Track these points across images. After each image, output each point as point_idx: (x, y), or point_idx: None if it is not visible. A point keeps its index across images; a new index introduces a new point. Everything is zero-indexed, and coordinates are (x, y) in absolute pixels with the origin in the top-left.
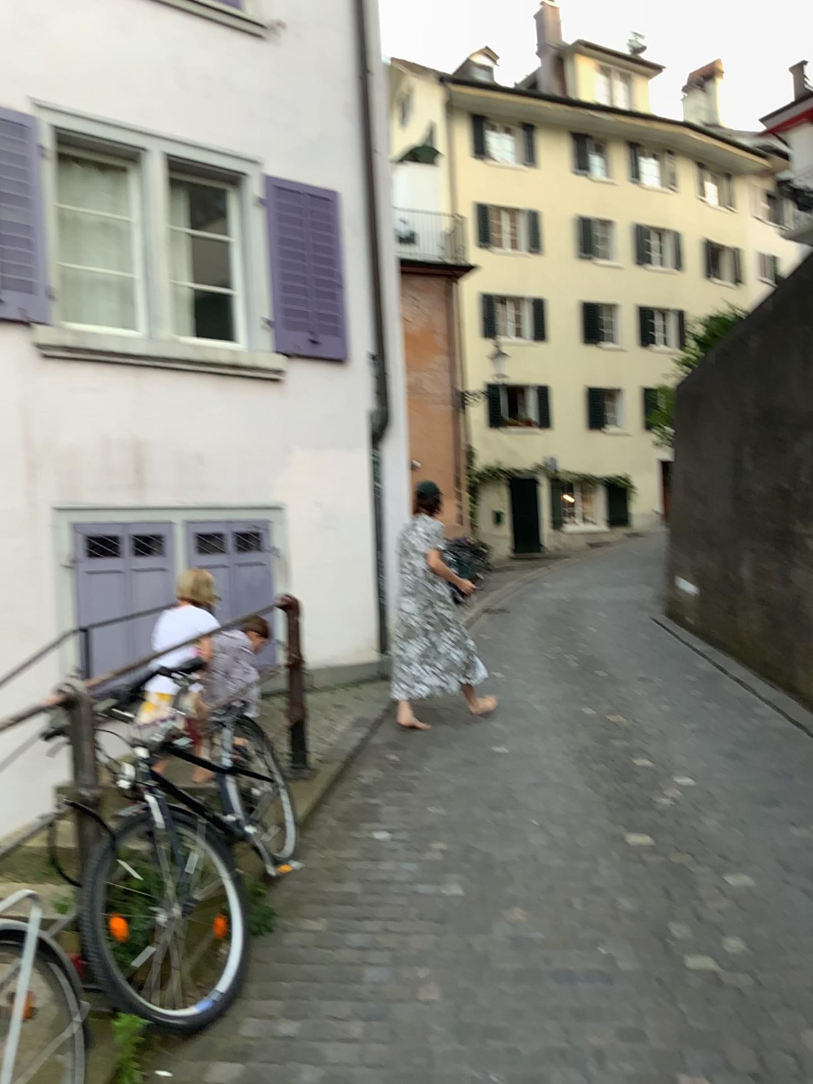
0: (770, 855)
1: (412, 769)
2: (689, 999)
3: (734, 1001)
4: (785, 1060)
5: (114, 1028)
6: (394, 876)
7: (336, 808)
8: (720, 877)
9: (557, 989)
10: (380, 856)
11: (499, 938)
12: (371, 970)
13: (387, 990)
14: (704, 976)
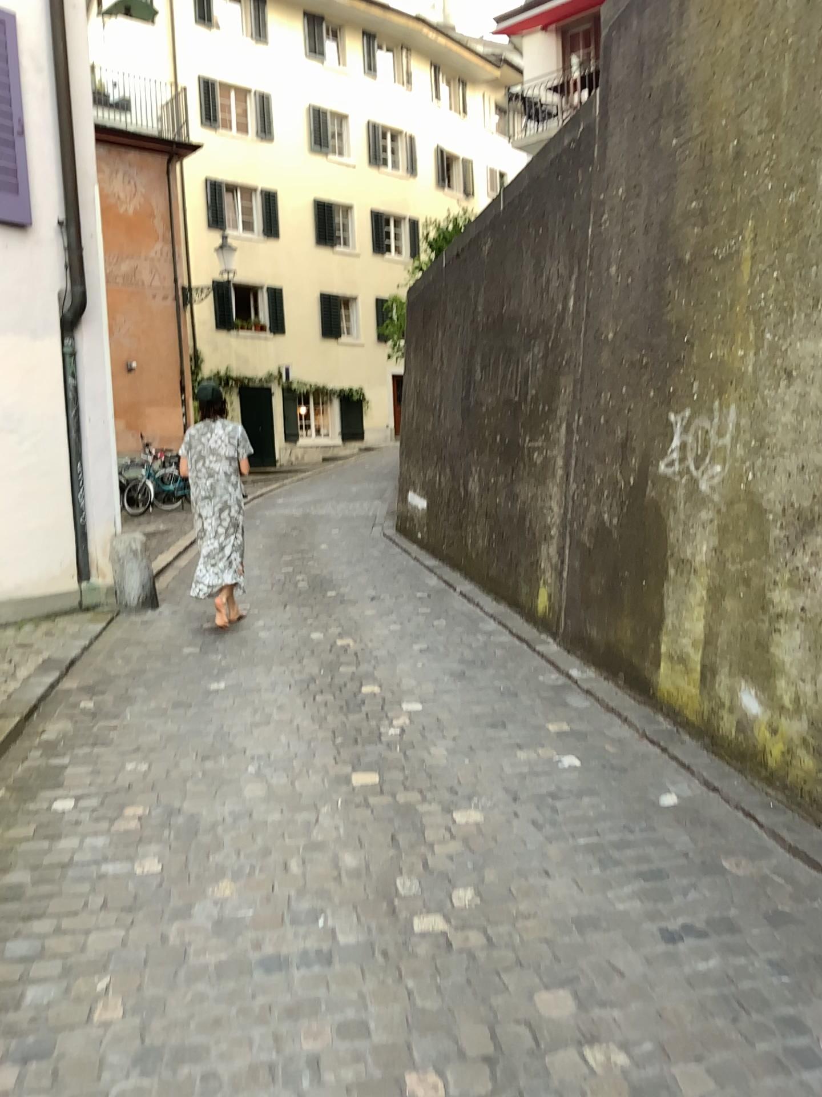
0: (501, 788)
1: (111, 717)
2: (418, 973)
3: (467, 968)
4: (520, 1034)
5: None
6: (76, 856)
7: (9, 773)
8: (451, 818)
9: (268, 982)
10: (60, 832)
11: (202, 924)
12: (34, 990)
13: (53, 1015)
14: (434, 940)
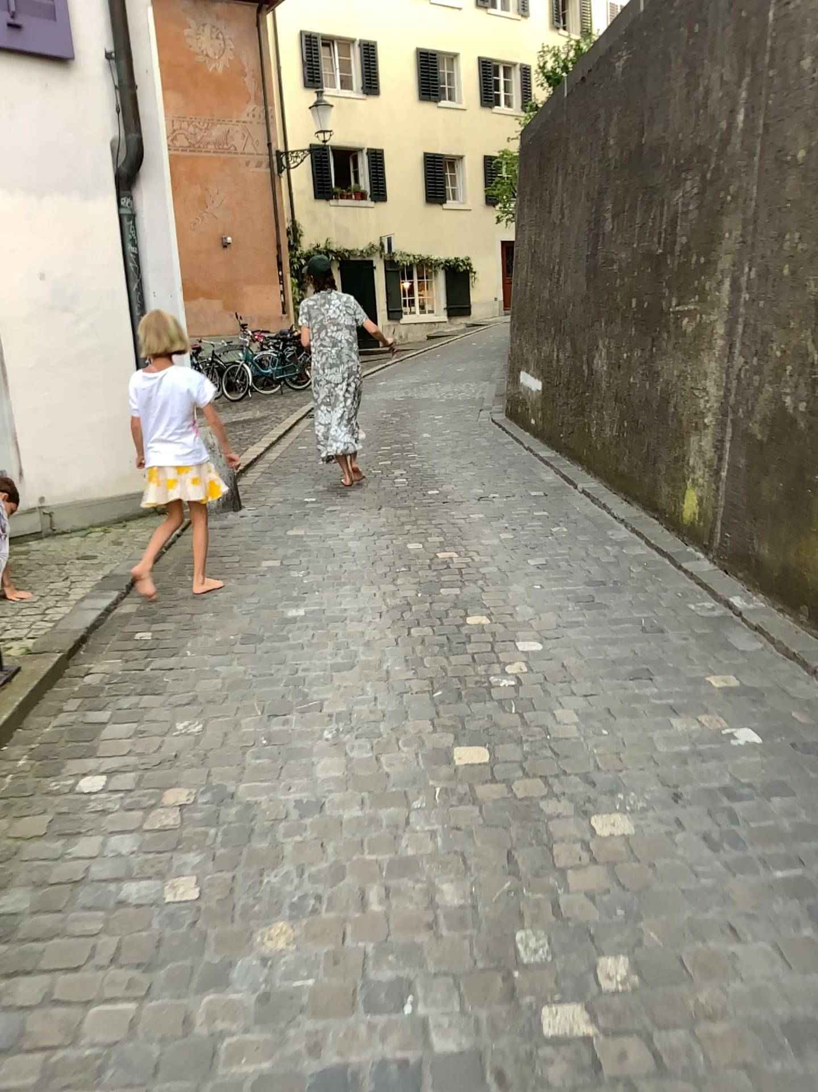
0: (655, 777)
1: (166, 655)
2: None
3: None
4: None
5: None
6: (92, 869)
7: (34, 735)
8: (589, 826)
9: None
10: (77, 830)
11: (240, 1002)
12: None
13: None
14: (574, 1057)
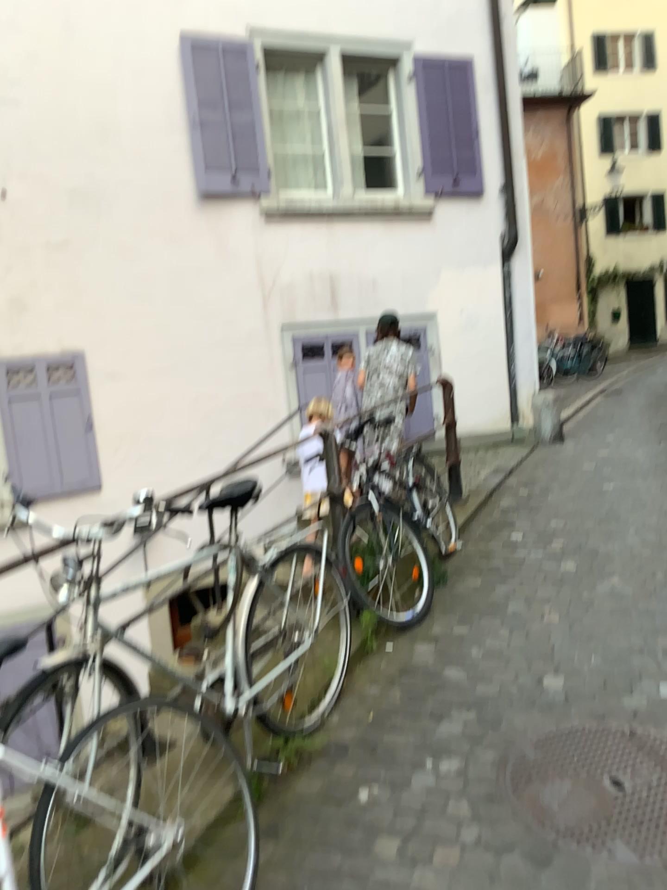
0: None
1: (539, 499)
2: None
3: None
4: None
5: (359, 623)
6: (526, 559)
7: (484, 521)
8: None
9: (638, 619)
10: (516, 548)
11: (599, 592)
12: (512, 605)
13: (522, 615)
14: None
